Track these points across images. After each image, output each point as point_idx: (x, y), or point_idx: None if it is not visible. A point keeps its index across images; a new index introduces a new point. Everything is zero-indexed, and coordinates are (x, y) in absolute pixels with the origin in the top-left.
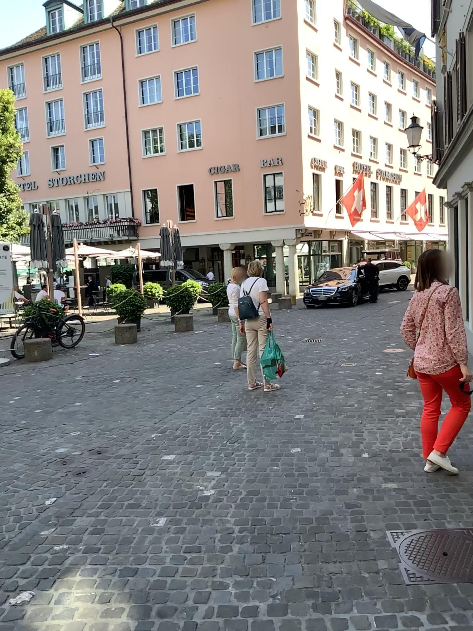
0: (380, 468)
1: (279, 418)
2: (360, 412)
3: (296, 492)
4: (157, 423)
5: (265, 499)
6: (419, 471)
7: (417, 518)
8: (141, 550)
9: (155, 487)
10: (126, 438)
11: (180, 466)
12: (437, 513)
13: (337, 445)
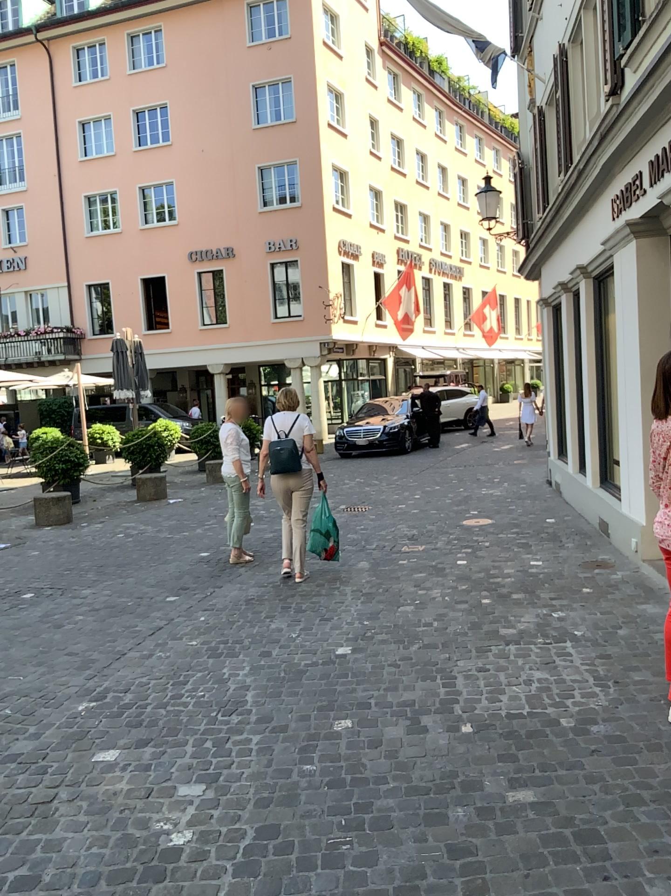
0: (497, 756)
1: (310, 657)
2: (446, 638)
3: (352, 827)
4: (92, 678)
5: (291, 849)
6: (568, 760)
7: (590, 879)
8: None
9: (74, 833)
10: (31, 715)
11: (128, 776)
12: (626, 863)
13: (416, 710)
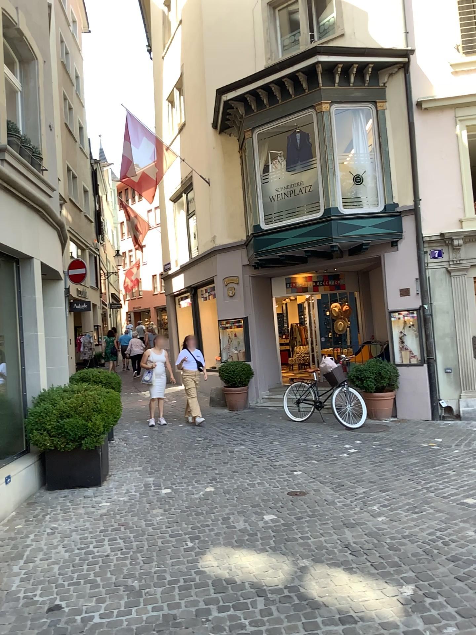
0: None
1: None
2: None
3: None
4: None
5: None
6: None
7: None
8: (356, 634)
9: None
10: None
11: None
12: None
13: None
